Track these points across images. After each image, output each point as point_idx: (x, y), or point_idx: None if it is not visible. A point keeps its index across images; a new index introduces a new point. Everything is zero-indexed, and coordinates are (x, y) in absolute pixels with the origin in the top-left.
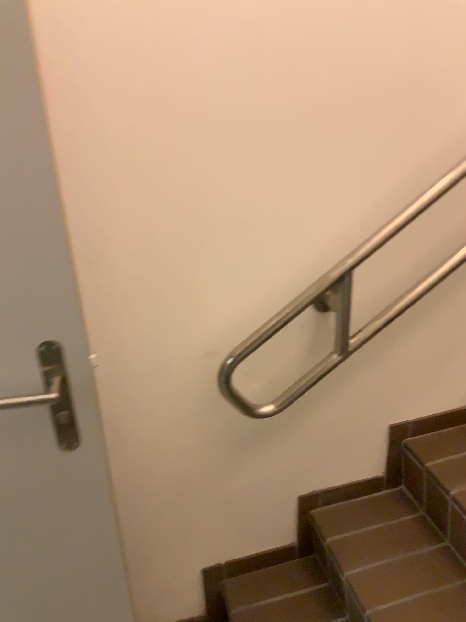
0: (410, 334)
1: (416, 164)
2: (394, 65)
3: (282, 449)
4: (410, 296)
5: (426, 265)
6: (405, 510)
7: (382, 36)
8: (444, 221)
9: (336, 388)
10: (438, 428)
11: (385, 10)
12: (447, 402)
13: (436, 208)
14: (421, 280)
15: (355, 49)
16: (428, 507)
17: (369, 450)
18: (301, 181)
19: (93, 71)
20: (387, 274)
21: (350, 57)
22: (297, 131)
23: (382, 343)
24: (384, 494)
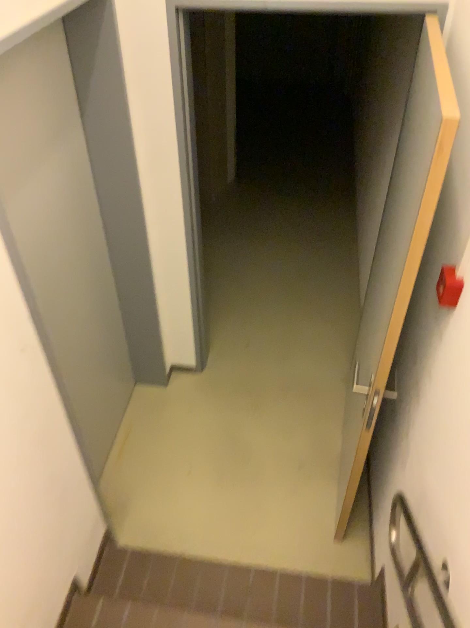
0: None
1: None
2: None
3: None
4: None
5: None
6: None
7: None
8: None
9: None
10: None
11: None
12: None
13: None
14: None
15: None
16: None
17: None
18: None
19: (469, 322)
20: None
21: None
22: None
23: None
24: None
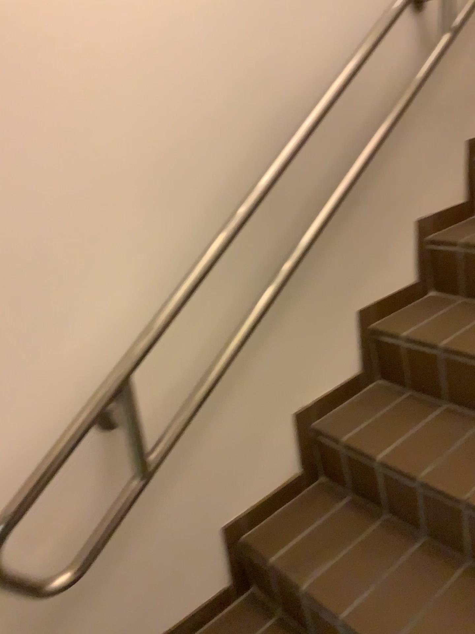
0: (219, 421)
1: (178, 239)
2: (125, 135)
3: (101, 608)
4: (208, 383)
5: (217, 343)
6: (261, 619)
7: (102, 104)
8: (224, 292)
9: (150, 510)
10: (273, 513)
11: (98, 75)
12: (276, 480)
13: (213, 281)
14: (216, 361)
15: (73, 120)
16: (283, 610)
17: (207, 564)
18: (43, 282)
19: None
20: (176, 364)
21: (69, 130)
22: (21, 223)
23: (191, 441)
24: (235, 607)
